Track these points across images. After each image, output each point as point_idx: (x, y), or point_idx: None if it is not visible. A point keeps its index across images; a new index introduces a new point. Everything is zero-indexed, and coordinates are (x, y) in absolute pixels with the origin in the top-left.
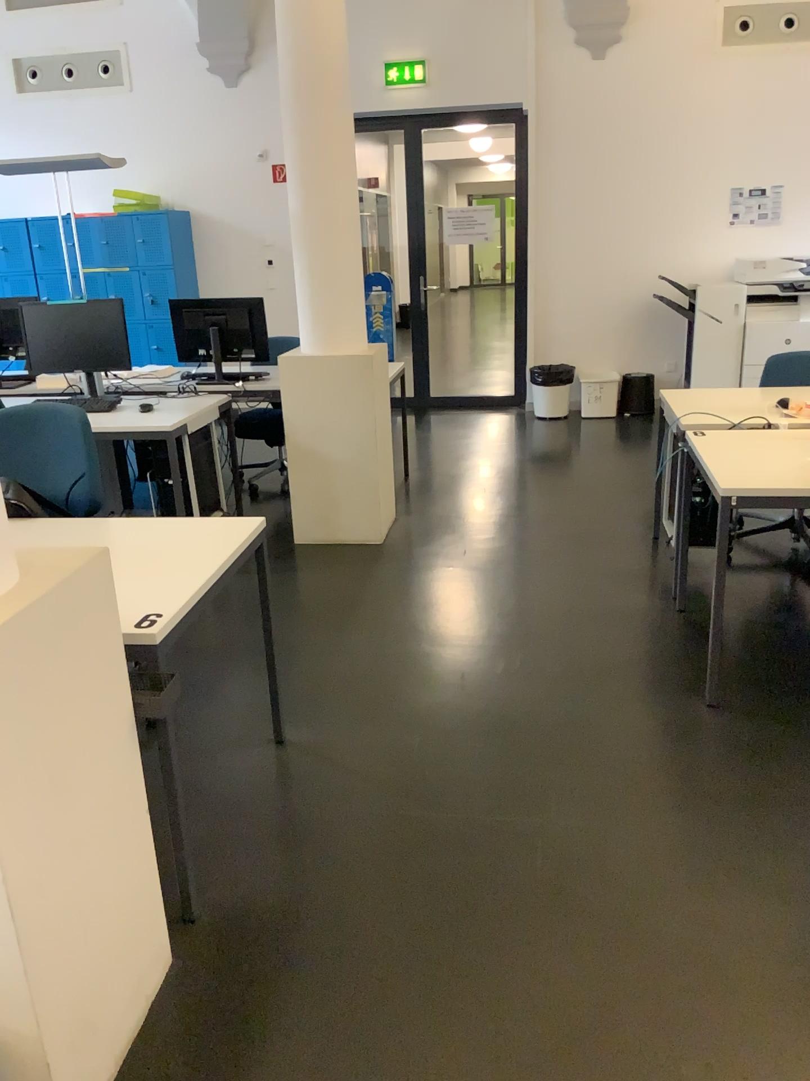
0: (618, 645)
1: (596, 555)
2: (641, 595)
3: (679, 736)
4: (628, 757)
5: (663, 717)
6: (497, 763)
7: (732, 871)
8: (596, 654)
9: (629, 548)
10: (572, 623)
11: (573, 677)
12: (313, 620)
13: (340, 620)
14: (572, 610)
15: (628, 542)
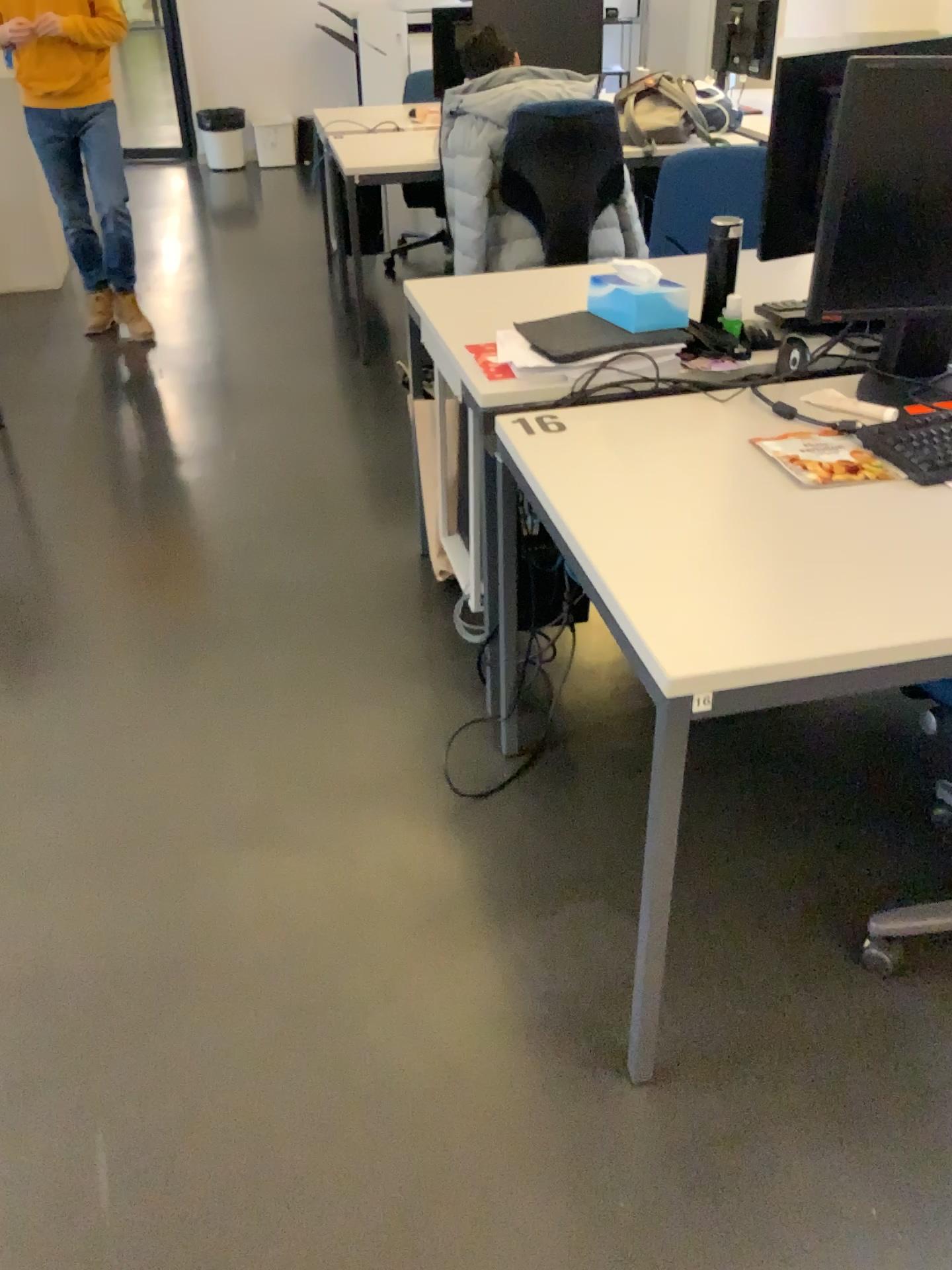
0: (292, 337)
1: (273, 279)
2: (312, 303)
3: (338, 383)
4: (298, 399)
5: (326, 374)
6: (194, 415)
7: (368, 441)
8: (274, 344)
9: (304, 273)
10: (252, 327)
11: (254, 359)
12: (4, 349)
13: (31, 347)
14: (251, 319)
15: (303, 269)
